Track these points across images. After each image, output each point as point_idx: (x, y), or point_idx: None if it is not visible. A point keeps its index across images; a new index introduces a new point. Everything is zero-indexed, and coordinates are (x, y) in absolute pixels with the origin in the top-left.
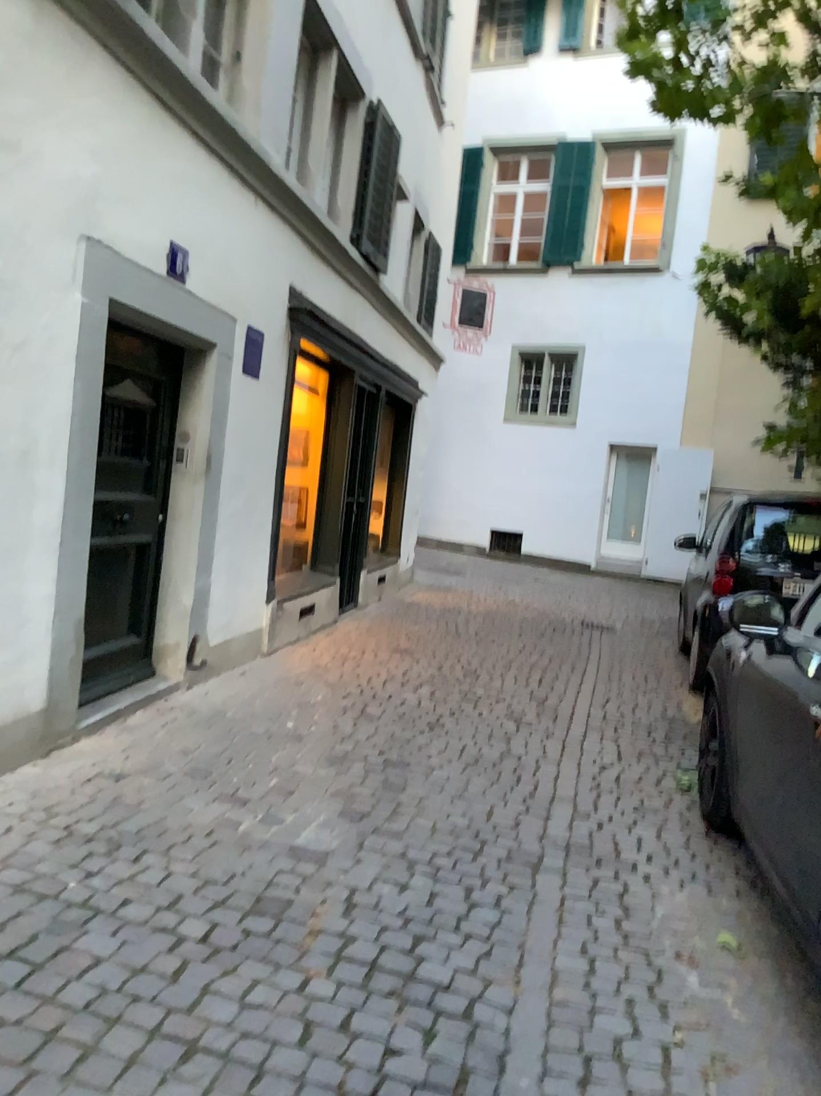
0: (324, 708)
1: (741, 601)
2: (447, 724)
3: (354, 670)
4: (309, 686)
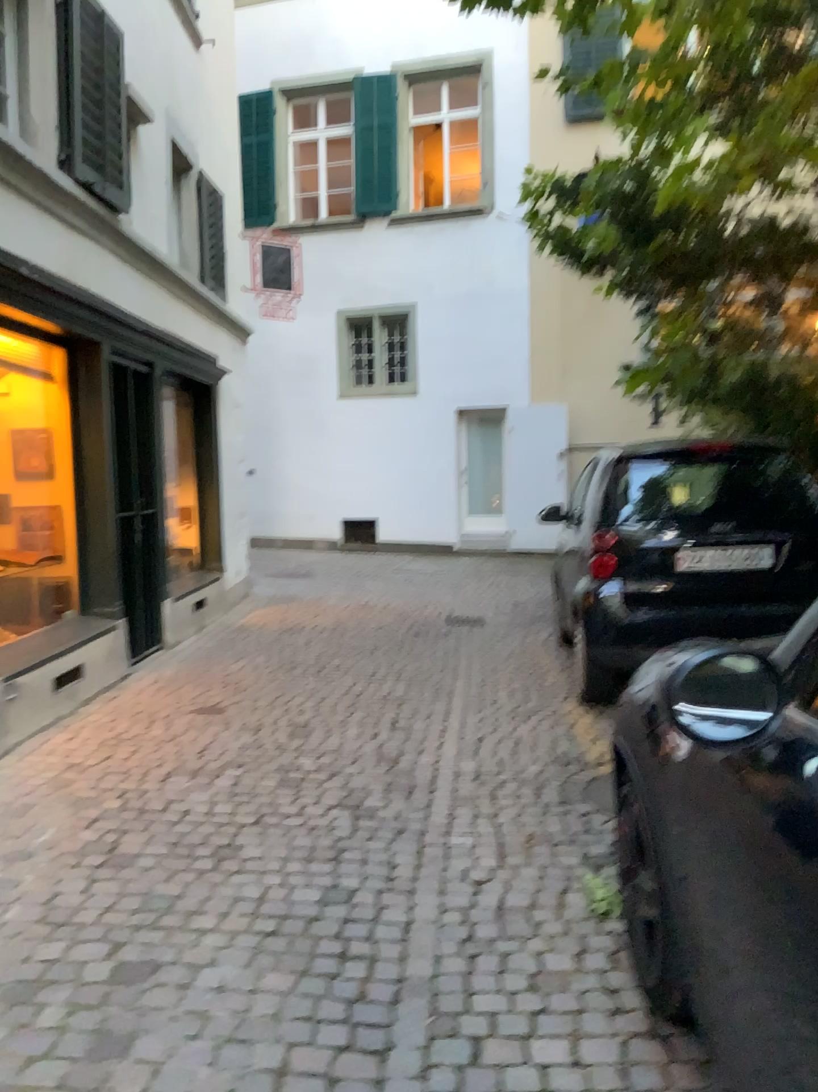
0: (45, 860)
1: (684, 670)
2: (241, 849)
3: (120, 763)
4: (36, 814)
